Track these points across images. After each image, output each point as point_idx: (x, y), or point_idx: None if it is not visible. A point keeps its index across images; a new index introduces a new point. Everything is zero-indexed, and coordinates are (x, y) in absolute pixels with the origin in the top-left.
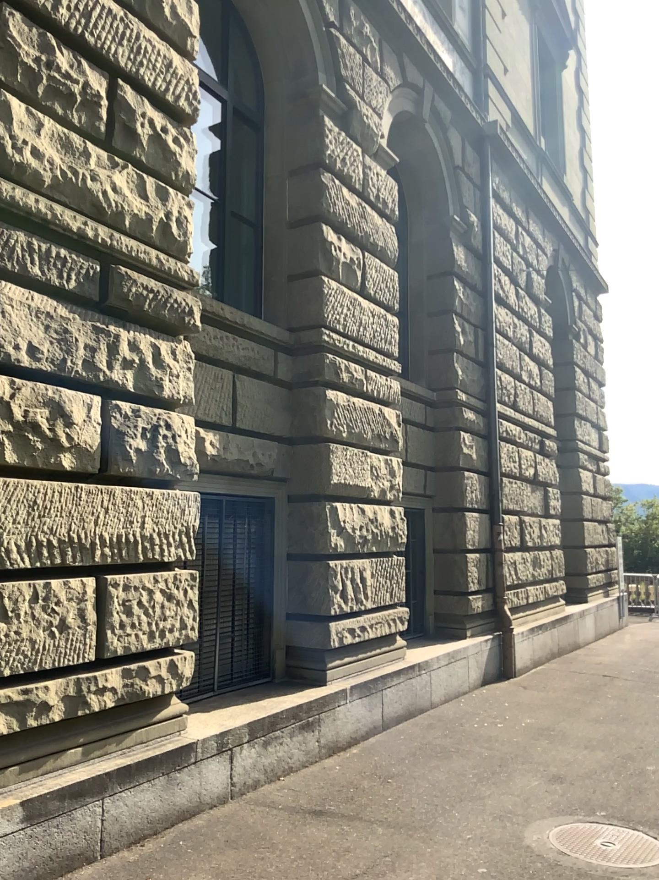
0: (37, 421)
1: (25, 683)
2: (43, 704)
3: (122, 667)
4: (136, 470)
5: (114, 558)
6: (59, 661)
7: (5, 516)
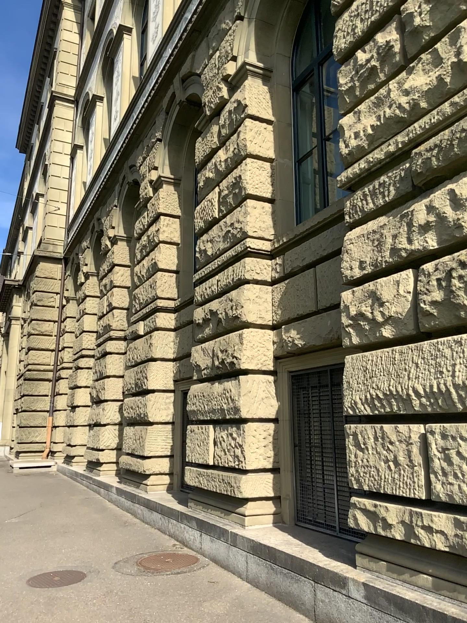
0: (361, 312)
1: (374, 499)
2: (385, 520)
3: (451, 515)
4: (439, 322)
5: (427, 407)
6: (395, 490)
7: (347, 381)
